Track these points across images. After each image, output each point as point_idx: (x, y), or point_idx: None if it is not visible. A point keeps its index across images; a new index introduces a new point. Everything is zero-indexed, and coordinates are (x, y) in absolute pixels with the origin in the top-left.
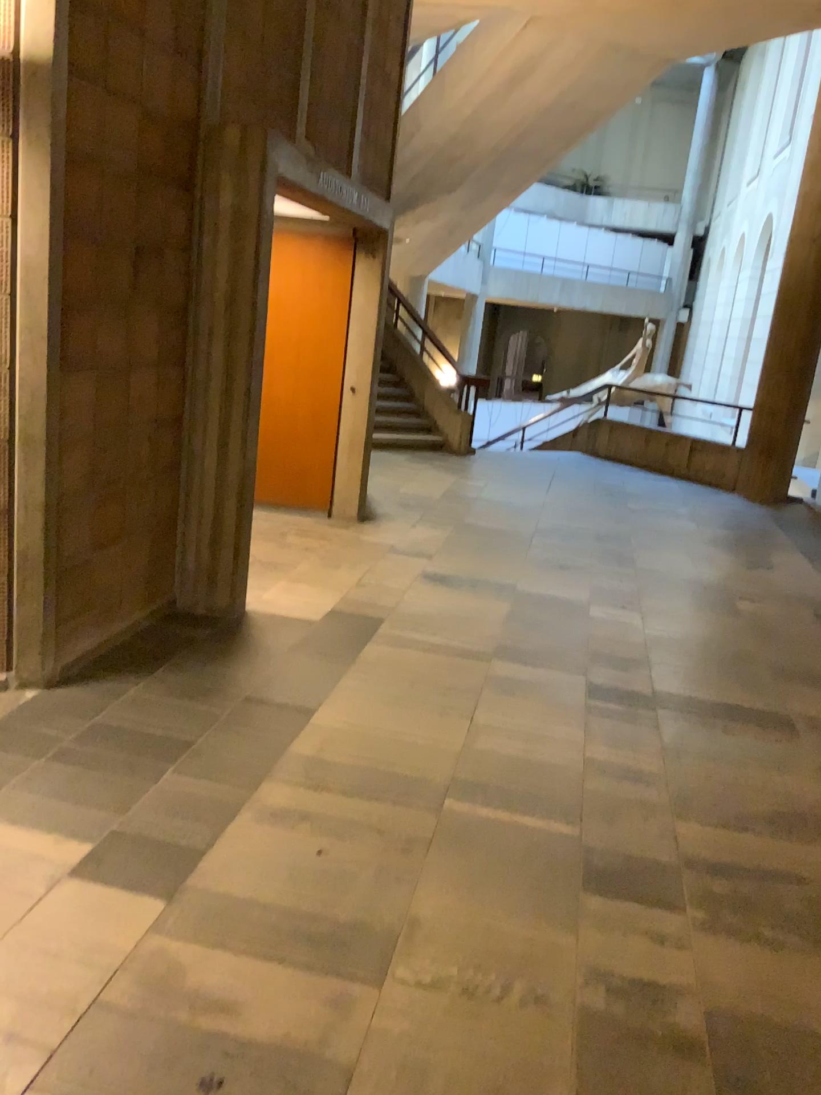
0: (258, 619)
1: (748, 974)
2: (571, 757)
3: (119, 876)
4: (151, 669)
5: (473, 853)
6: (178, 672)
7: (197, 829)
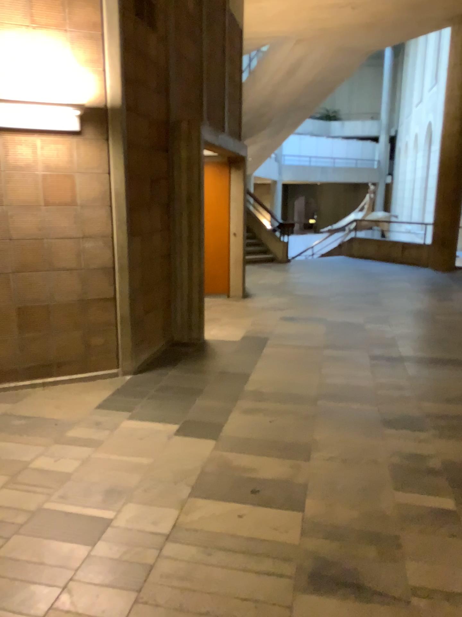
0: (212, 341)
1: (458, 448)
2: (369, 382)
3: (194, 434)
4: (174, 364)
5: (335, 417)
6: (187, 364)
7: (218, 417)
